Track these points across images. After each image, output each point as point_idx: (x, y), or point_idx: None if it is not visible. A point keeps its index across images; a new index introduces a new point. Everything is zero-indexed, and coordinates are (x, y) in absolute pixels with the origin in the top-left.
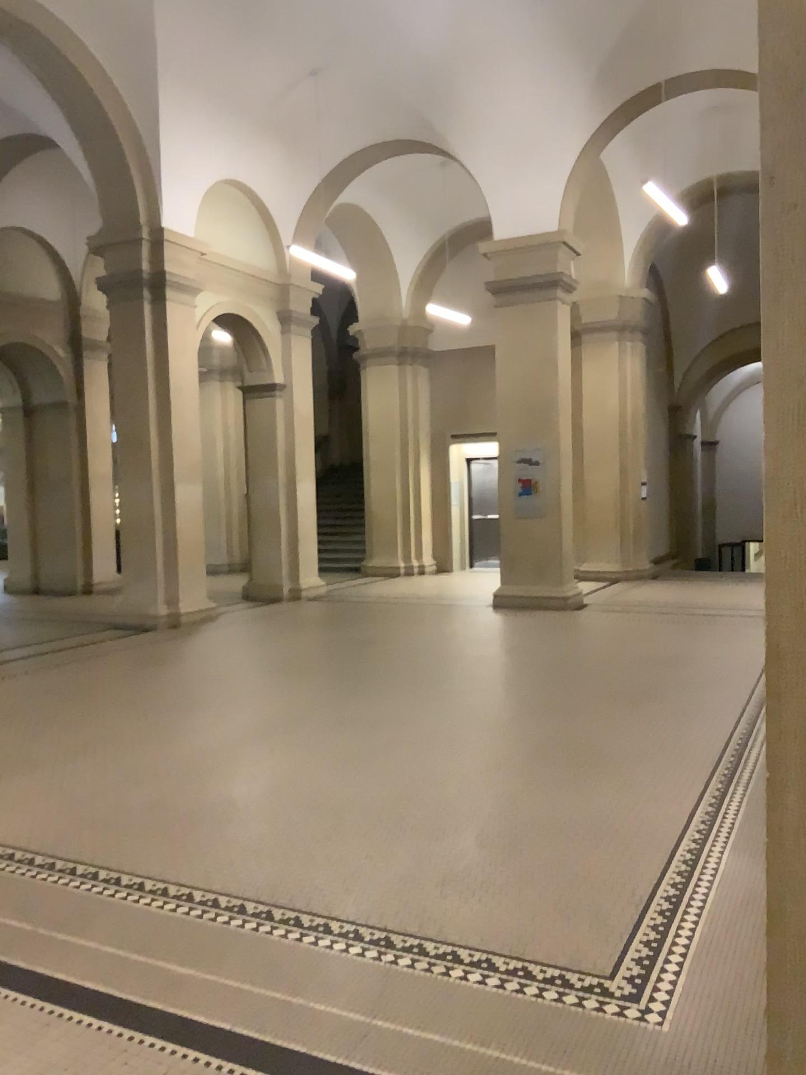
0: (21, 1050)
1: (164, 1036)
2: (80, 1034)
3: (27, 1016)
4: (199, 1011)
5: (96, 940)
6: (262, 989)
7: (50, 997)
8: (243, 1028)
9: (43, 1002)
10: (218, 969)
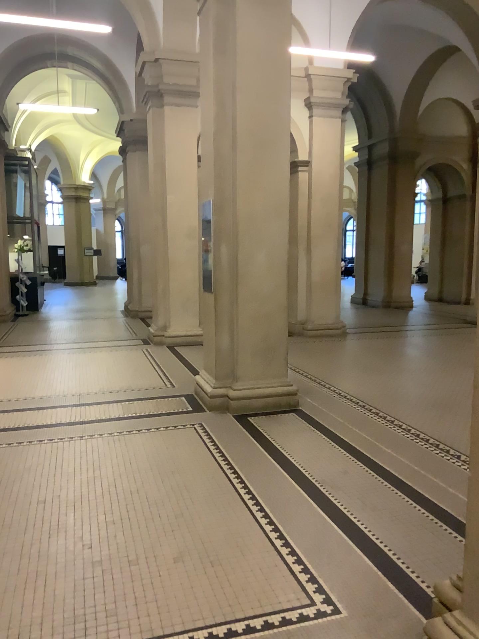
0: (317, 449)
1: (364, 462)
2: (338, 452)
3: (324, 442)
4: (382, 461)
5: (362, 431)
6: (412, 463)
7: (335, 440)
8: (394, 469)
9: (332, 441)
10: (400, 453)
